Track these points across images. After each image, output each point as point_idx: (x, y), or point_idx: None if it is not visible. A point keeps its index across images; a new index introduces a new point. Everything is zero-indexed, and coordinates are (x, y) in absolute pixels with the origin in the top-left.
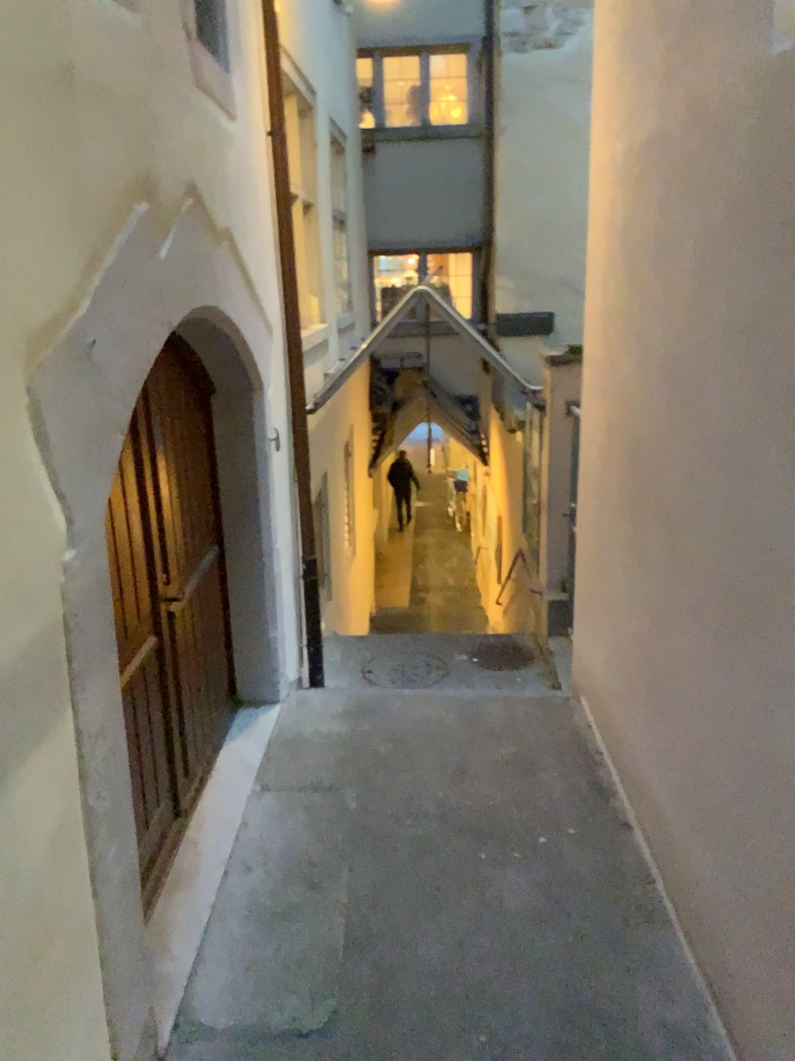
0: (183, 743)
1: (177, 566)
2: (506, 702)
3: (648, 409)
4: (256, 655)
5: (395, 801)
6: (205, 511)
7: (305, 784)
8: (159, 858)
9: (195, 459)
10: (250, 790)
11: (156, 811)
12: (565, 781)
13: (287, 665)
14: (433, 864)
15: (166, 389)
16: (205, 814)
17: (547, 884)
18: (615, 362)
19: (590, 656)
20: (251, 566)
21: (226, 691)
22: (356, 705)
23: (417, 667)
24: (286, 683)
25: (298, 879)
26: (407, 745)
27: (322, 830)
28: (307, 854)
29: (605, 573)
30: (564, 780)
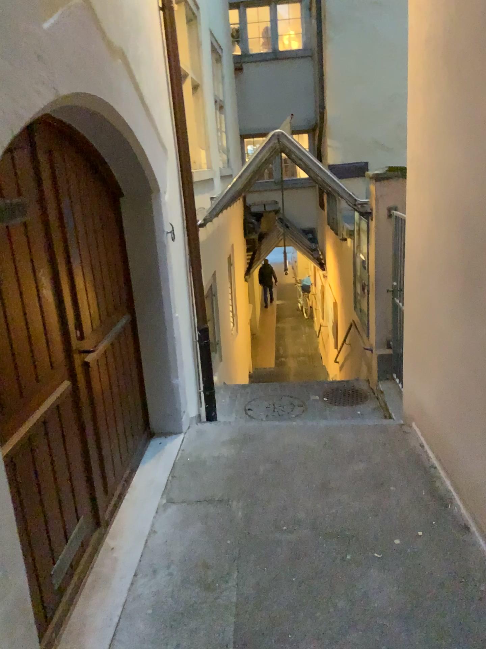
0: (101, 467)
1: (91, 325)
2: (354, 427)
3: (479, 173)
4: (164, 397)
5: (273, 509)
6: (119, 287)
7: (201, 497)
8: (77, 565)
9: (108, 246)
10: (158, 502)
11: (75, 525)
12: (409, 489)
13: (188, 405)
14: (307, 564)
15: (76, 182)
16: (122, 523)
17: (406, 581)
18: (439, 150)
19: (419, 390)
20: (157, 329)
21: (142, 425)
22: (240, 433)
23: (285, 404)
24: (188, 418)
25: (194, 580)
26: (280, 463)
27: (215, 535)
28: (202, 556)
29: (432, 323)
30: (408, 489)
